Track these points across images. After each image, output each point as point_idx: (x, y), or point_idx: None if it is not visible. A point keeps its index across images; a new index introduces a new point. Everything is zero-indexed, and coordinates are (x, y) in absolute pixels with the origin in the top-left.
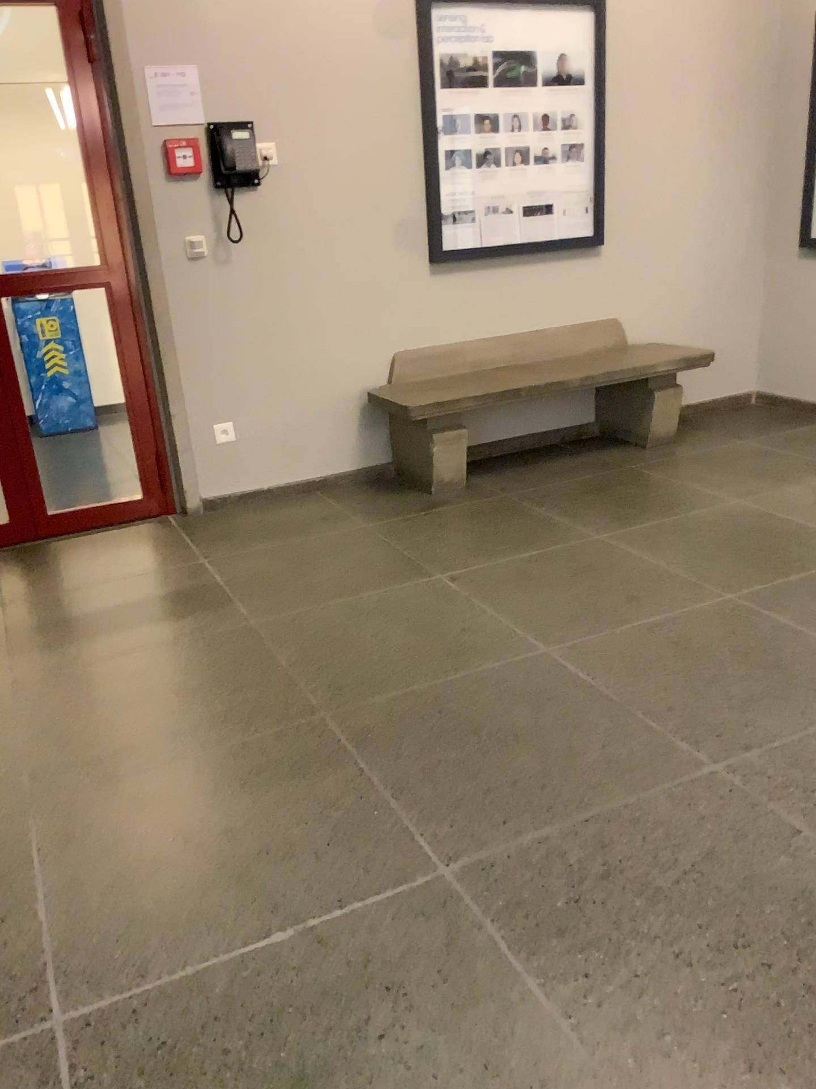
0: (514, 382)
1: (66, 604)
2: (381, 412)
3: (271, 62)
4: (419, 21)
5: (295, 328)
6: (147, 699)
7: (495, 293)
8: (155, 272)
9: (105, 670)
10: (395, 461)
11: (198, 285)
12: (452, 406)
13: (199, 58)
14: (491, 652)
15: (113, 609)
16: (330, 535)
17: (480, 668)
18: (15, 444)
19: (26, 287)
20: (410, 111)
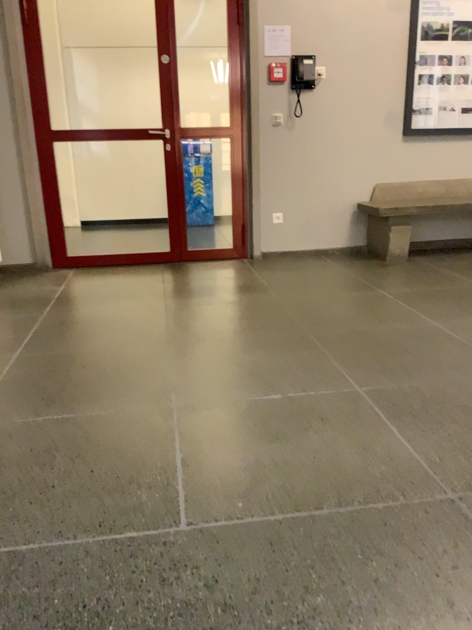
0: (442, 204)
1: (192, 283)
2: (364, 216)
3: (328, 25)
4: (412, 4)
5: (322, 166)
6: (226, 317)
7: (438, 157)
8: (255, 130)
9: (208, 307)
10: (368, 242)
11: (275, 139)
12: (404, 213)
13: (291, 23)
14: (404, 321)
15: (214, 287)
16: (327, 272)
17: (397, 325)
18: (177, 211)
19: (193, 134)
20: (400, 52)
